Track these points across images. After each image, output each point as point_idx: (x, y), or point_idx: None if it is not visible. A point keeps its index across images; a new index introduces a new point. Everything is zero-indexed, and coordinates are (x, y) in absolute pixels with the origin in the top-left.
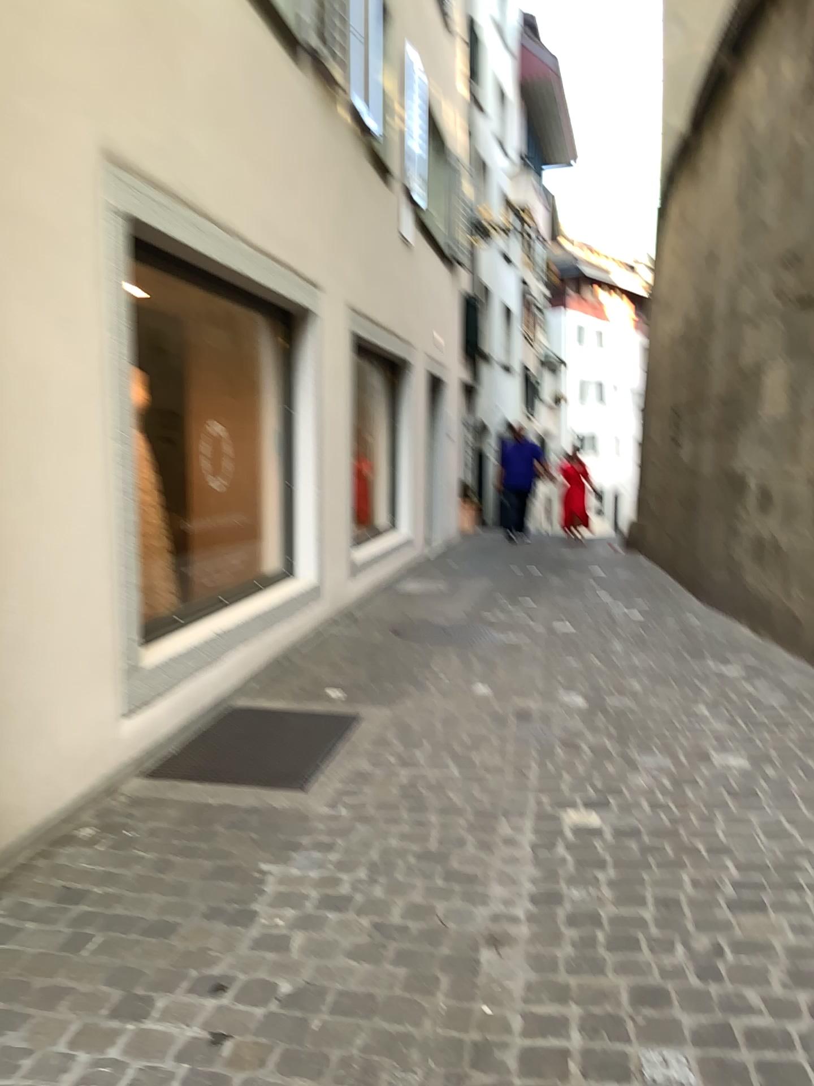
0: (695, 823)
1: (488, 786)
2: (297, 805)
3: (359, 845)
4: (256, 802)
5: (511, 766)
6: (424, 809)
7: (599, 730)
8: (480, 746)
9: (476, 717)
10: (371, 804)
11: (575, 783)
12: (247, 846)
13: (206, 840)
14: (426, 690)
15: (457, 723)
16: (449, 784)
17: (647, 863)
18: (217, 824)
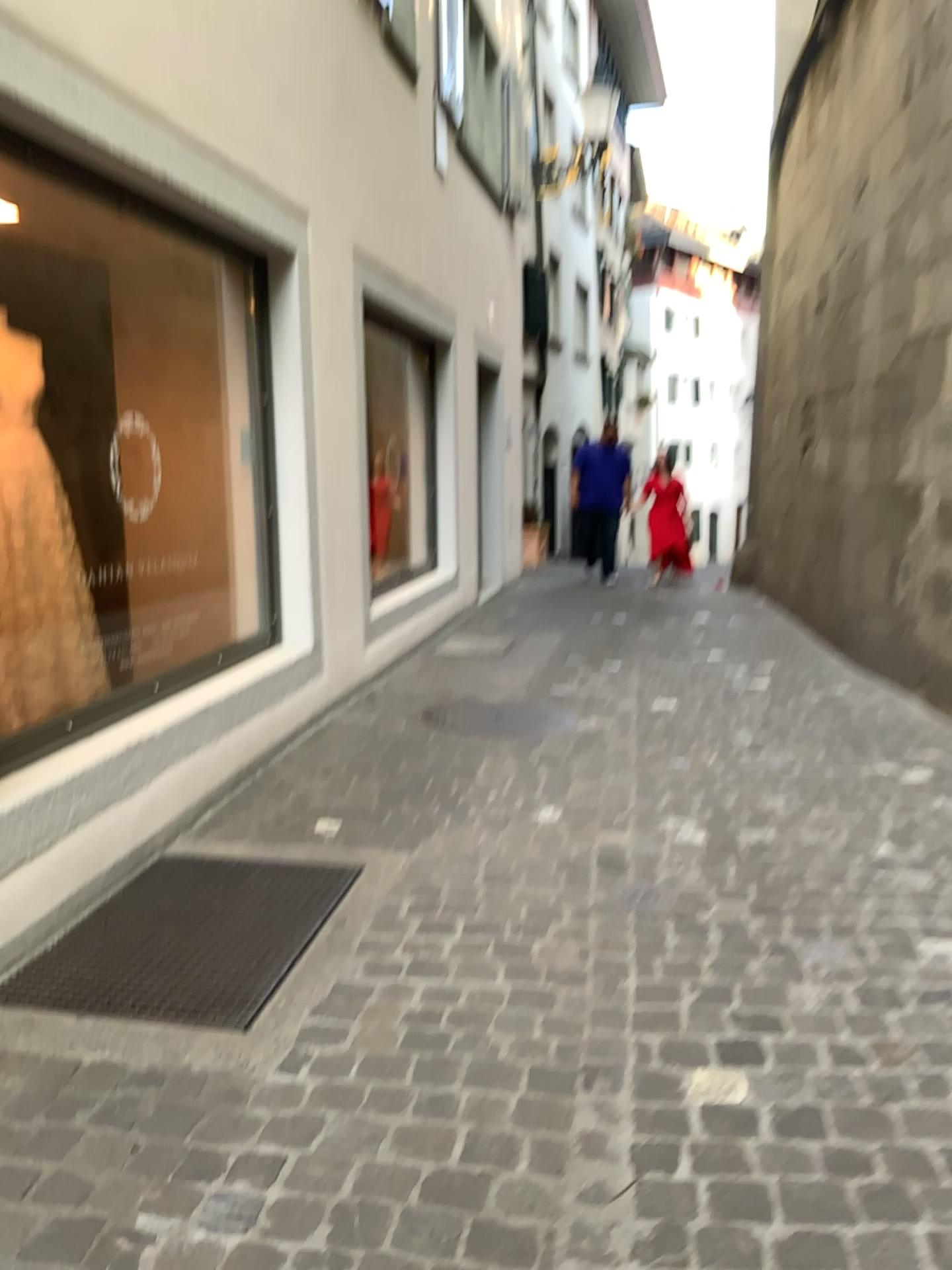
0: (914, 1090)
1: (556, 1012)
2: (231, 1062)
3: (323, 1162)
4: (159, 1059)
5: (594, 967)
6: (446, 1066)
7: (732, 894)
8: (544, 924)
9: (539, 869)
10: (356, 1056)
11: (699, 1003)
12: (120, 1170)
13: (48, 1156)
14: (463, 821)
15: (508, 881)
16: (492, 1007)
17: (846, 1200)
18: (78, 1114)
